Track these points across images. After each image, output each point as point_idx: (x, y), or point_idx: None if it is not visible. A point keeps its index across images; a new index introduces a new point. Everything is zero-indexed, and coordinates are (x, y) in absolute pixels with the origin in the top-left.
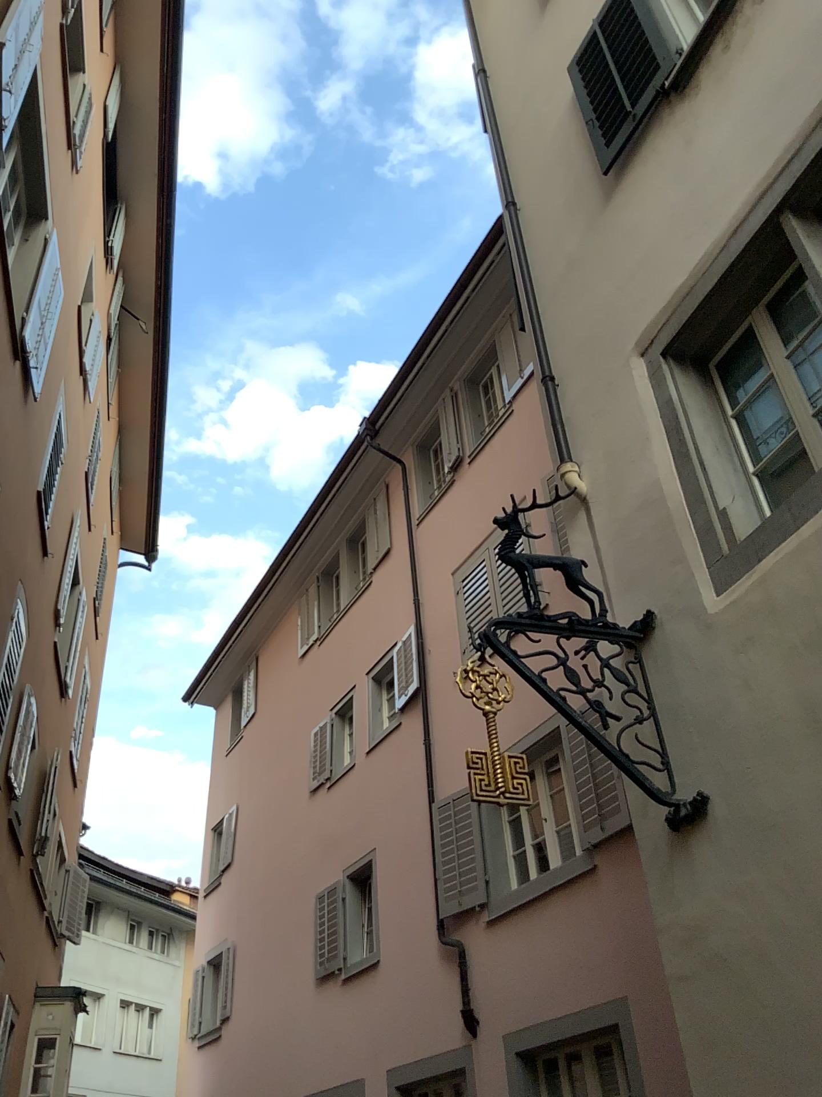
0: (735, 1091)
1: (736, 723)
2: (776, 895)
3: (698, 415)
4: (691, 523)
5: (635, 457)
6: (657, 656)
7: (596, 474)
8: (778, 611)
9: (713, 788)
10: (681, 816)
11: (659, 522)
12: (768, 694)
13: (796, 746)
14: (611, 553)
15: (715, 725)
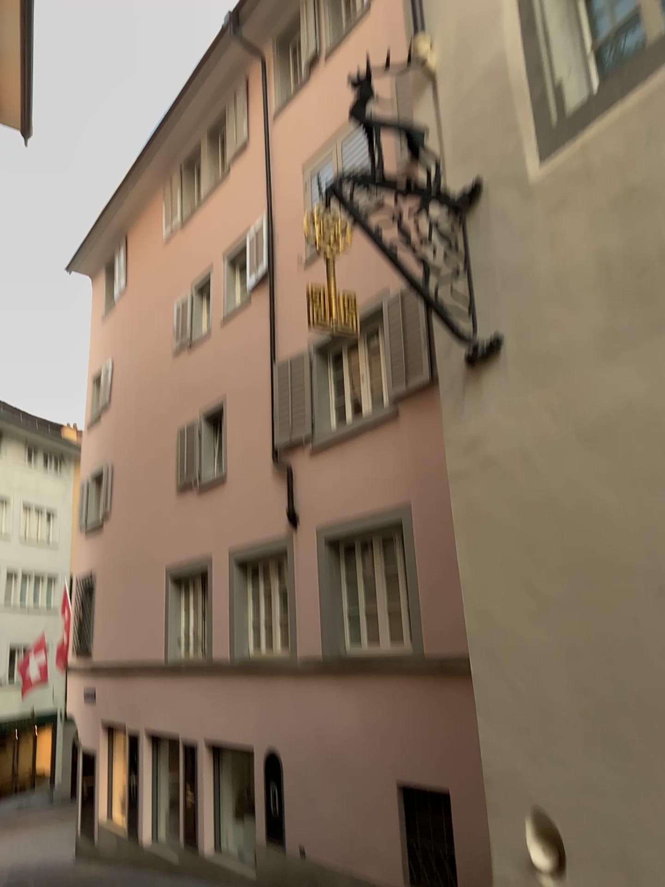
0: (491, 551)
1: (539, 276)
2: (549, 412)
3: None
4: (528, 94)
5: (485, 30)
6: (479, 221)
7: (445, 49)
8: (594, 175)
9: (511, 330)
10: (480, 354)
11: (499, 94)
12: (571, 250)
13: (588, 293)
14: (450, 126)
15: (521, 278)
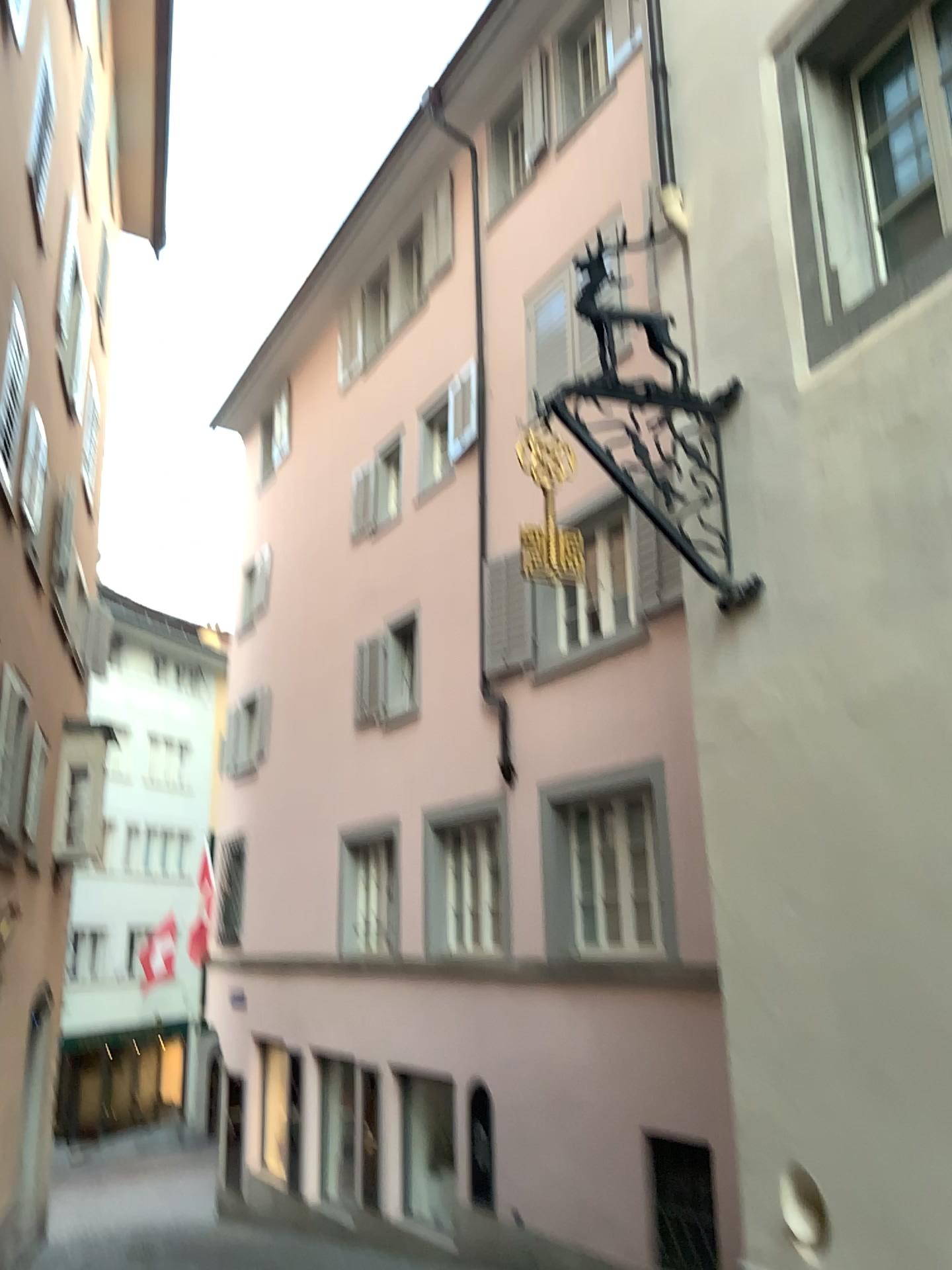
0: (746, 847)
1: (805, 512)
2: (814, 682)
3: (826, 148)
4: (795, 284)
5: (745, 193)
6: (736, 433)
7: (698, 209)
8: (870, 398)
9: (772, 576)
10: (735, 601)
11: (761, 278)
12: (842, 486)
13: (860, 543)
14: (703, 309)
15: (784, 512)
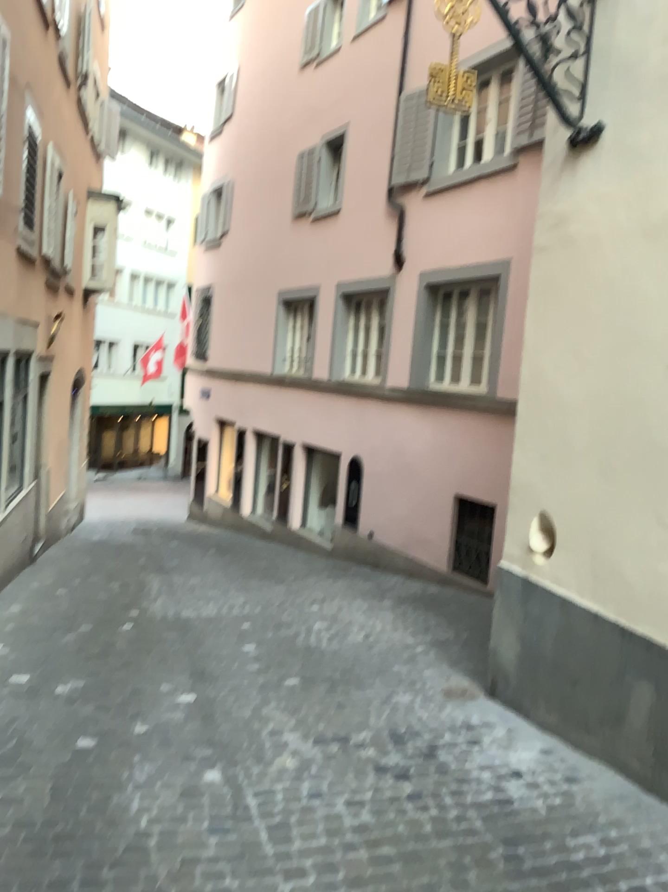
0: (551, 319)
1: (645, 72)
2: (621, 207)
3: None
4: None
5: None
6: None
7: None
8: None
9: (610, 122)
10: (579, 140)
11: None
12: None
13: None
14: None
15: (630, 71)
